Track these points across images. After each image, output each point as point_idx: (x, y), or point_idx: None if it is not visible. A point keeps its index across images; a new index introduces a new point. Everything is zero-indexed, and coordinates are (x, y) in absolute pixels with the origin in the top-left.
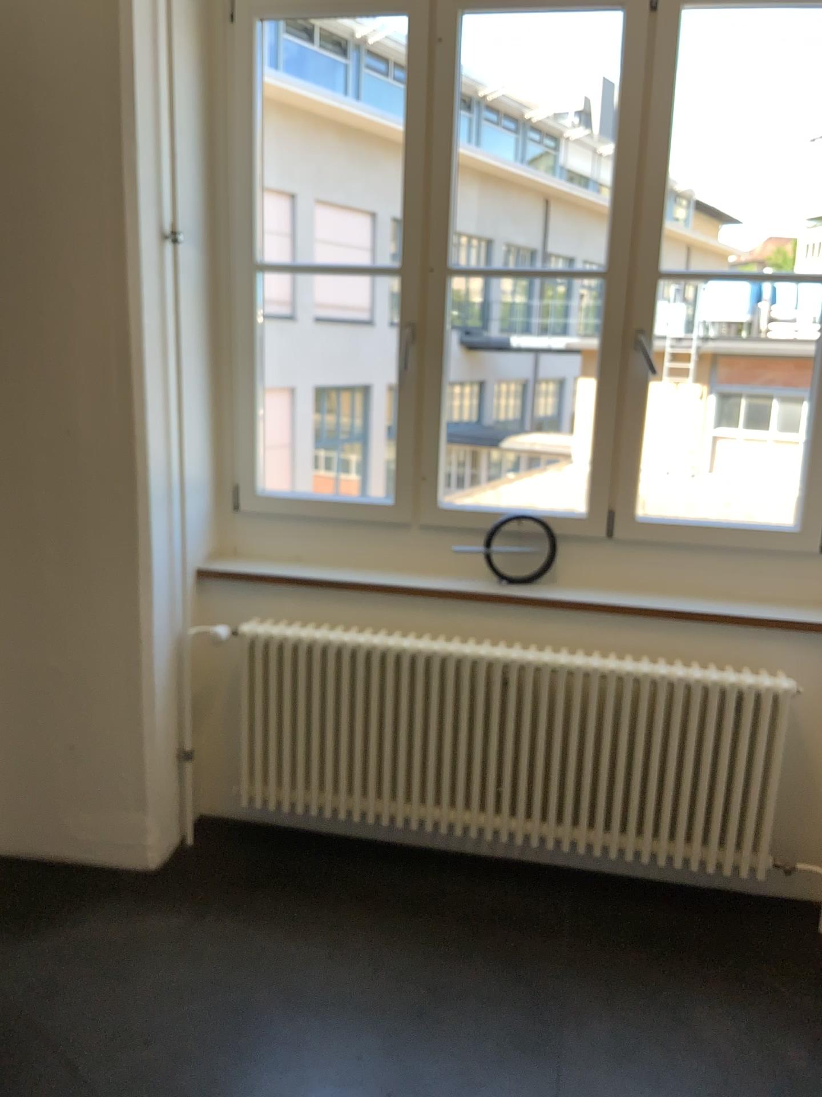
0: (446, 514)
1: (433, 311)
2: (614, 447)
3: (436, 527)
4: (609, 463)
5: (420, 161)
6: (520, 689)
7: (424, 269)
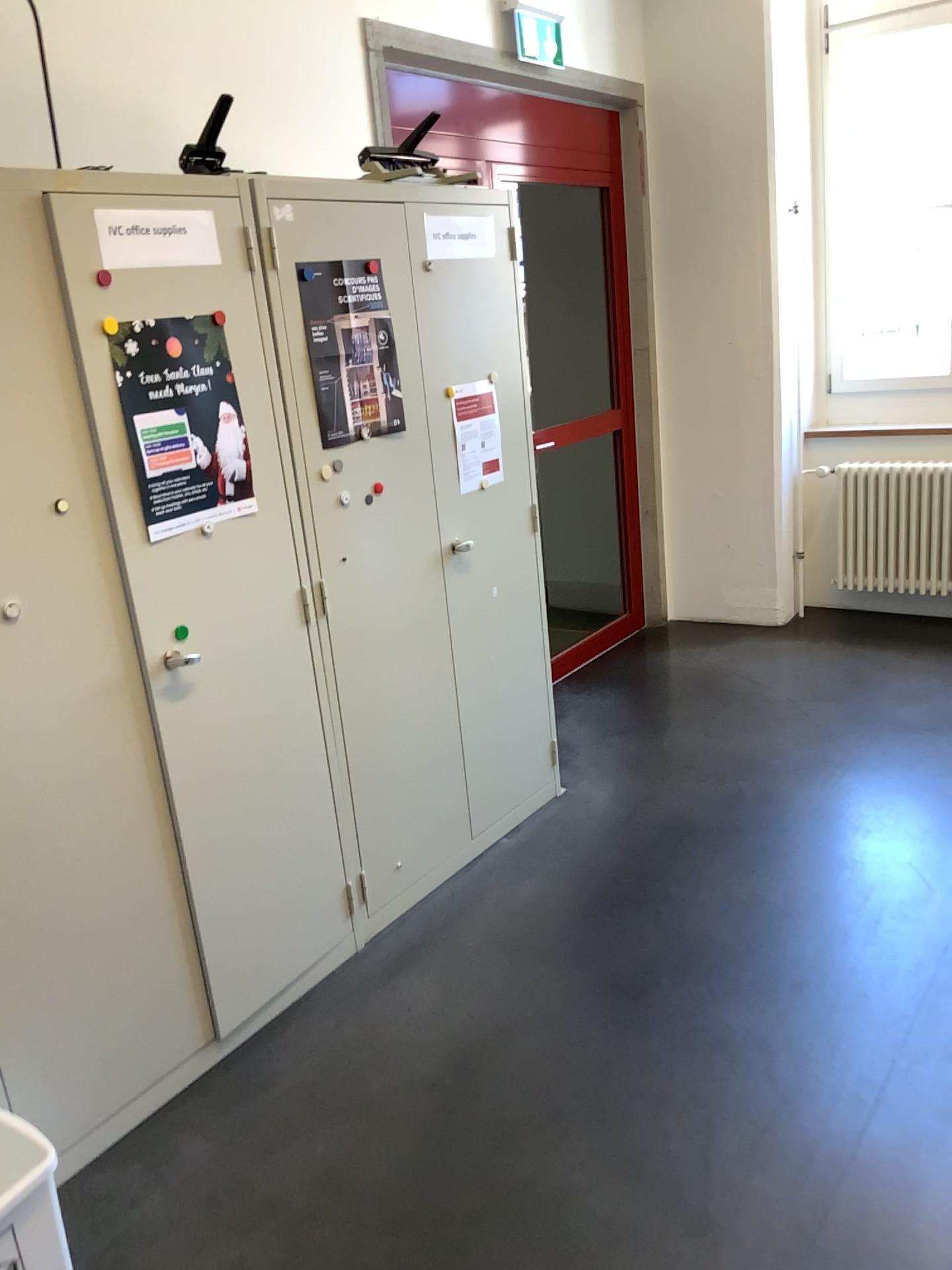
0: None
1: None
2: None
3: None
4: None
5: None
6: None
7: None
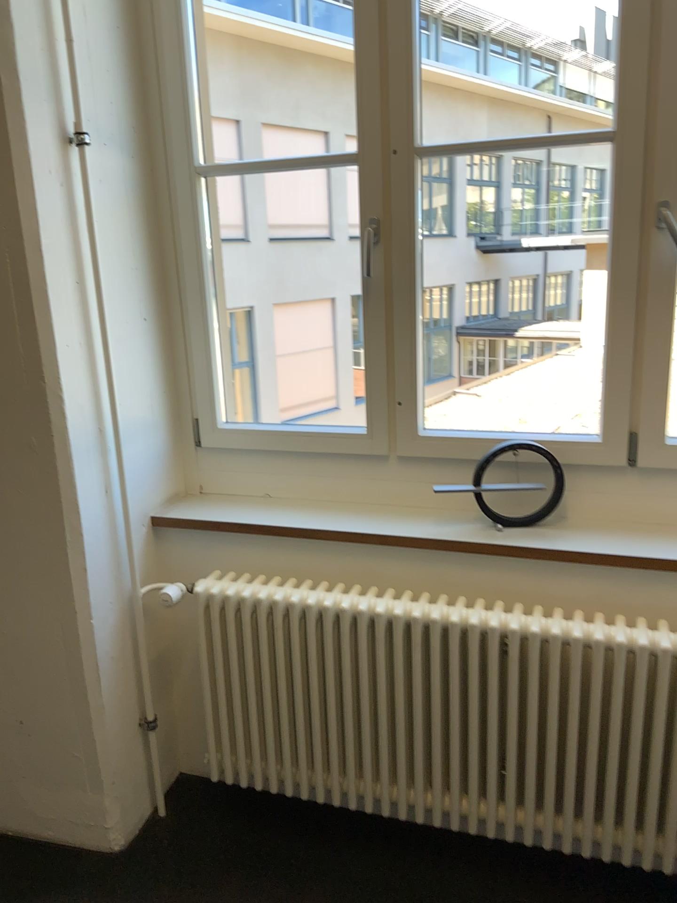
0: (429, 444)
1: (399, 204)
2: (632, 357)
3: (418, 459)
4: (626, 376)
5: (373, 19)
6: (522, 666)
7: (385, 155)
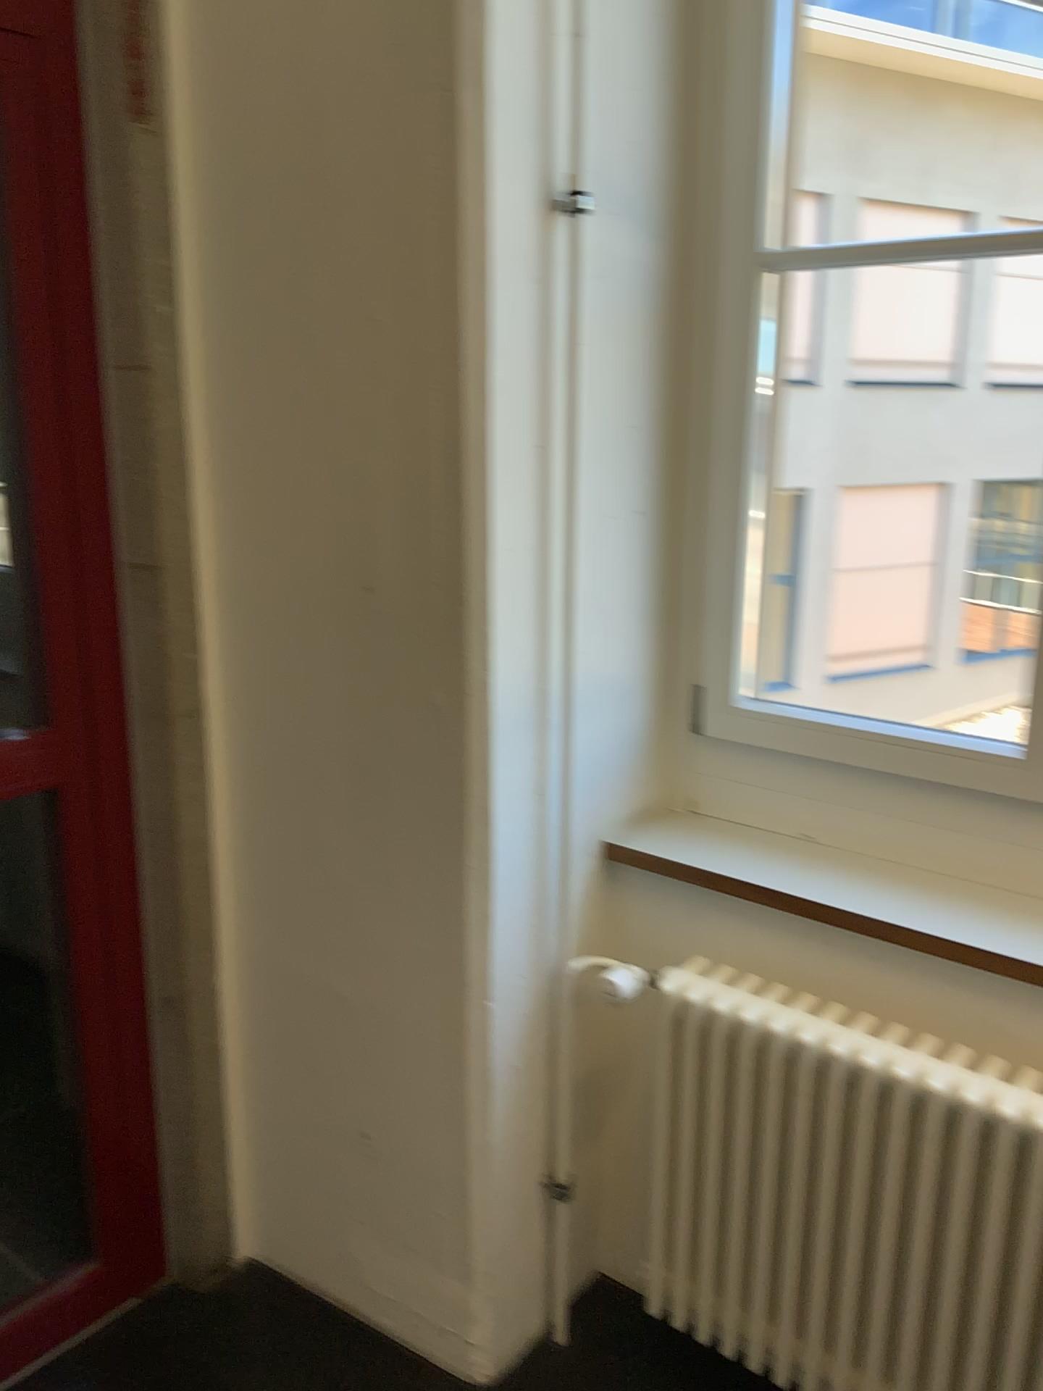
0: None
1: None
2: None
3: None
4: None
5: None
6: None
7: None
